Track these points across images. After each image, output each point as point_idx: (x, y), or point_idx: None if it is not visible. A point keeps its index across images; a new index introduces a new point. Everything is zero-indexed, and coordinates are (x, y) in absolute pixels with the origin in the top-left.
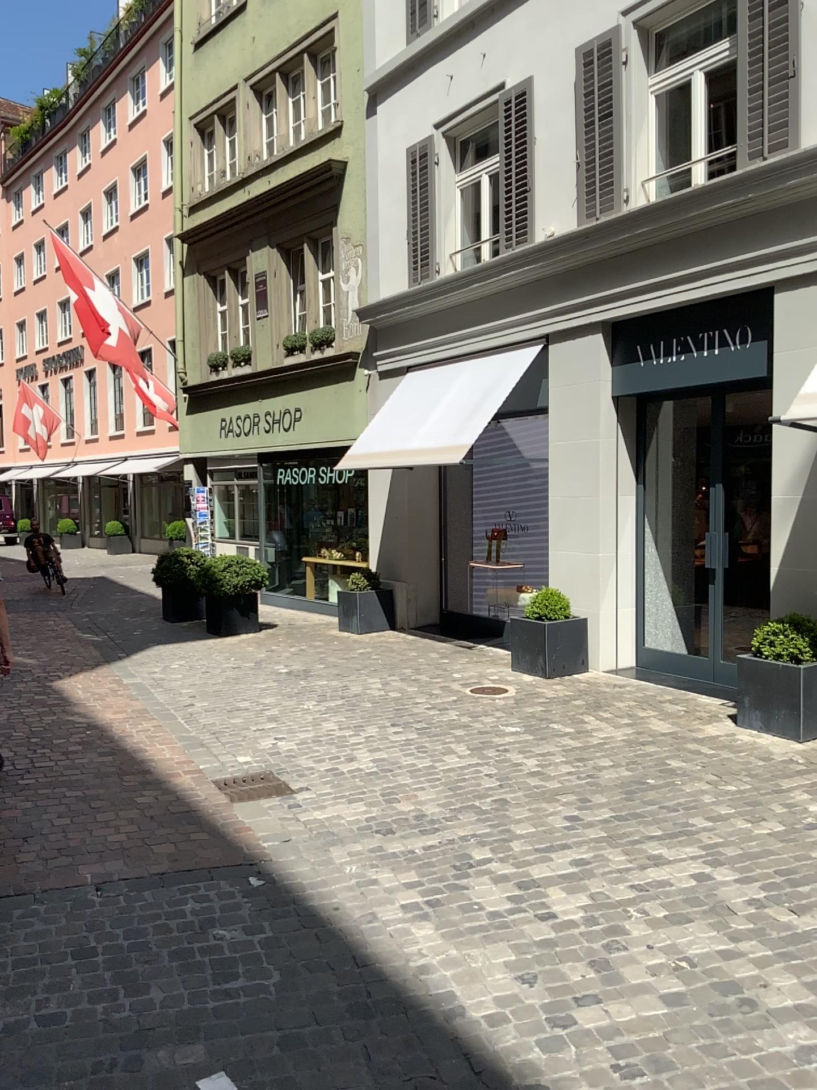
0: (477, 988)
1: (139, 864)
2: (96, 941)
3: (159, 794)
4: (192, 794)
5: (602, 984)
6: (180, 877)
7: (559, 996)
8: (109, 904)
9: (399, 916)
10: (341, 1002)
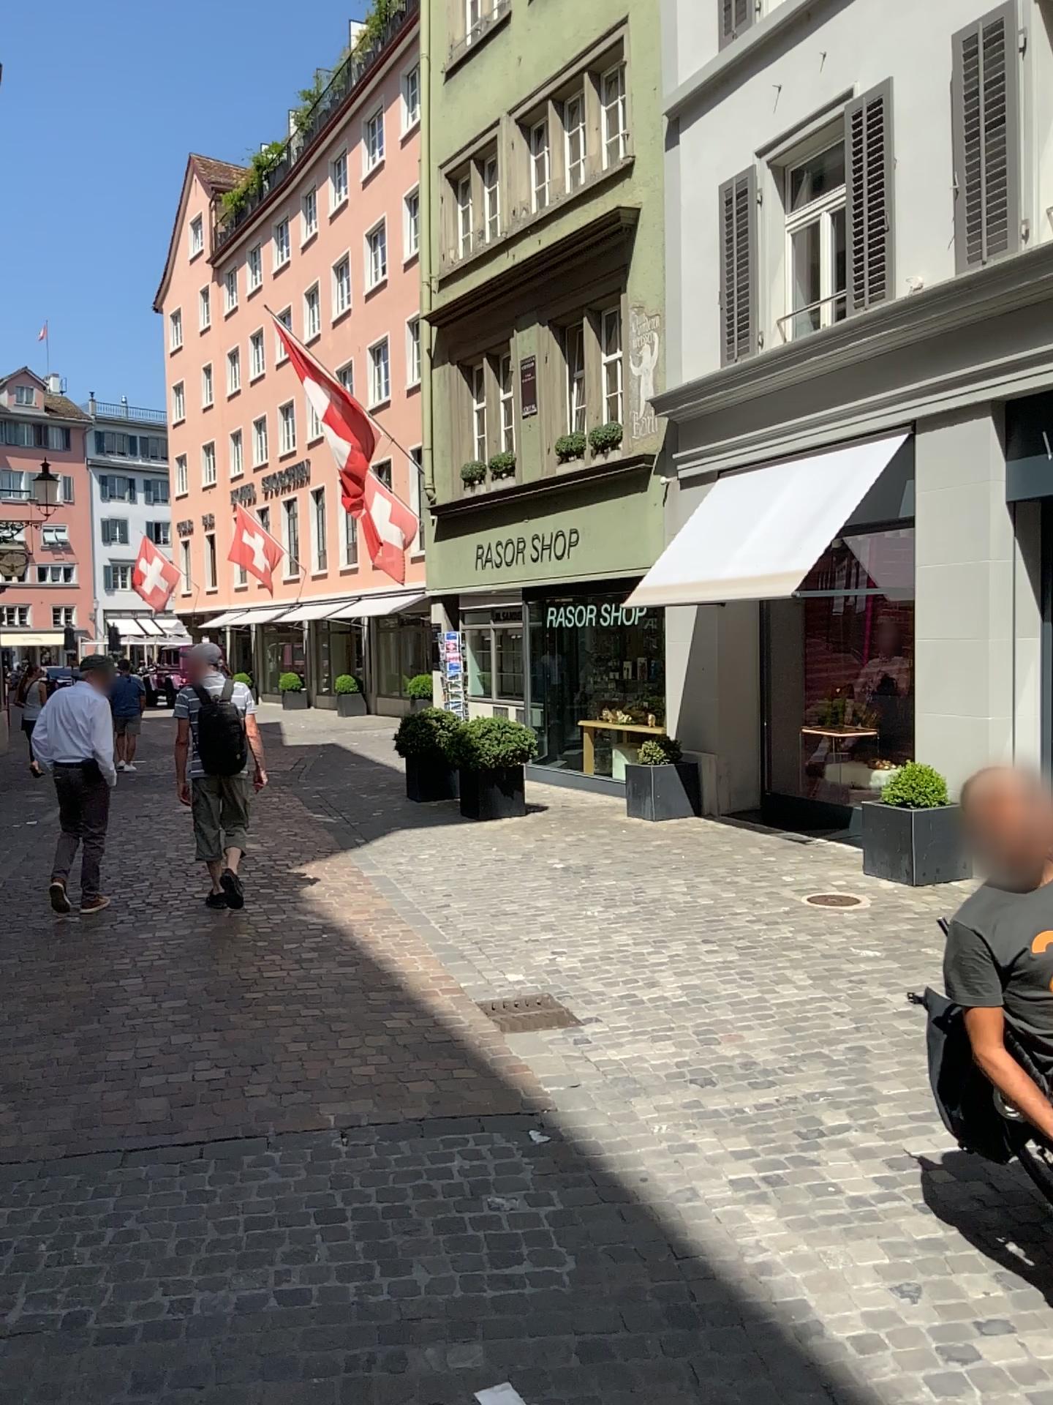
0: (833, 1296)
1: (392, 1106)
2: (343, 1200)
3: (412, 1018)
4: (453, 1020)
5: (1007, 1303)
6: (442, 1125)
7: (948, 1316)
8: (357, 1153)
9: (724, 1192)
10: (653, 1301)
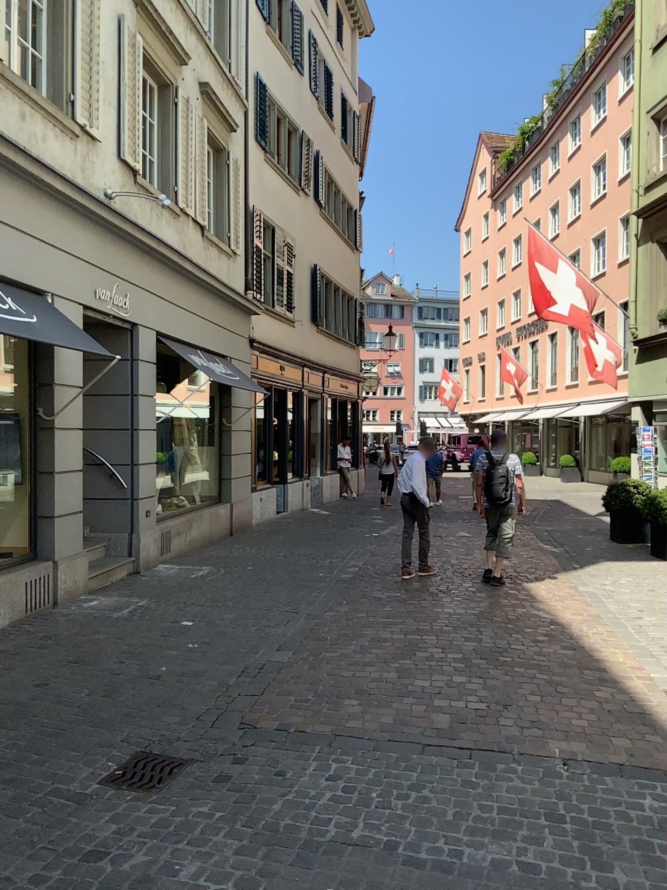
0: None
1: (599, 751)
2: (563, 810)
3: (614, 691)
4: (645, 698)
5: None
6: (637, 773)
7: None
8: (574, 779)
9: None
10: None
